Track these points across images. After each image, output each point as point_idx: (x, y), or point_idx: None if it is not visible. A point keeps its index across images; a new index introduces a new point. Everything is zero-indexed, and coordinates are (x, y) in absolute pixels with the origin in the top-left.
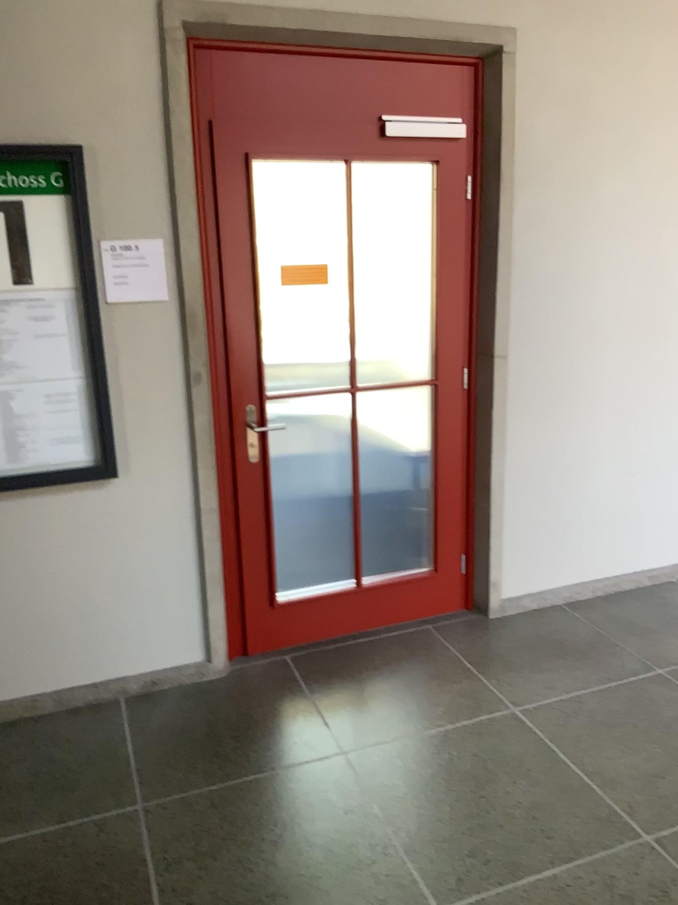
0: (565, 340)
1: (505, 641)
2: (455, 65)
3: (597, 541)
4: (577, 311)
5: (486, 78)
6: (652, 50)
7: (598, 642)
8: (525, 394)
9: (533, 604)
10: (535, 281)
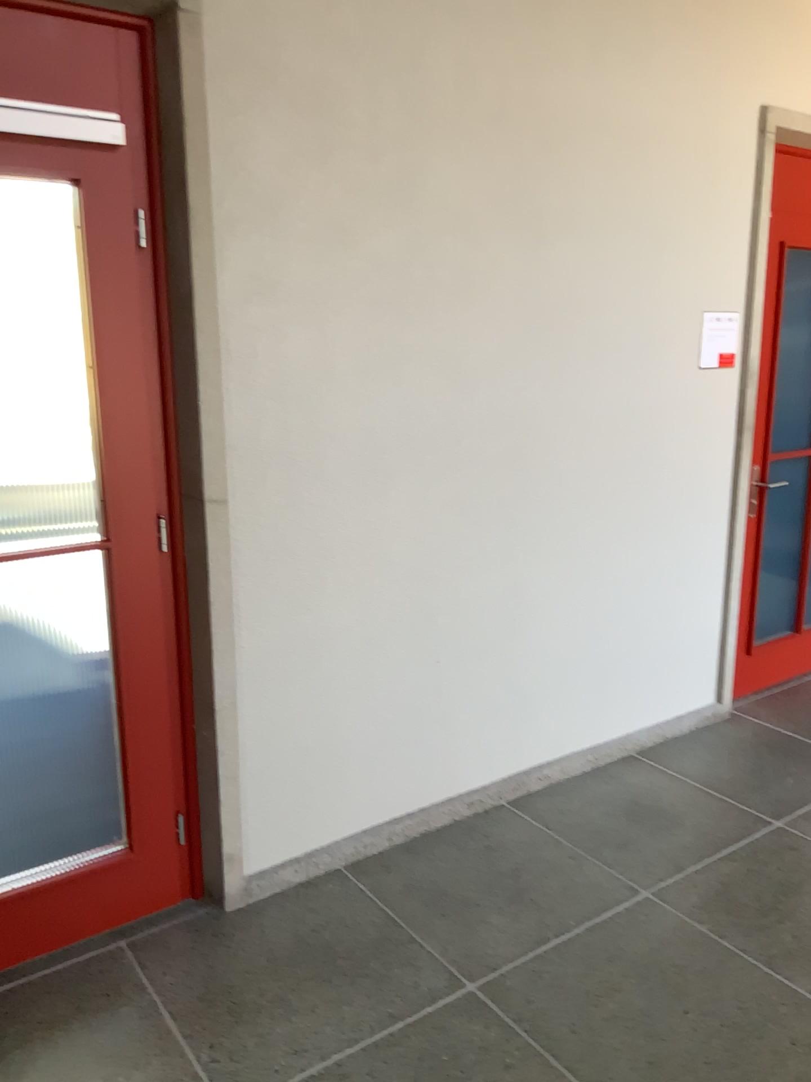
0: (322, 472)
1: (239, 959)
2: (104, 25)
3: (394, 763)
4: (340, 428)
5: (160, 53)
6: (428, 44)
7: (384, 942)
8: (263, 558)
9: (297, 877)
10: (267, 382)
